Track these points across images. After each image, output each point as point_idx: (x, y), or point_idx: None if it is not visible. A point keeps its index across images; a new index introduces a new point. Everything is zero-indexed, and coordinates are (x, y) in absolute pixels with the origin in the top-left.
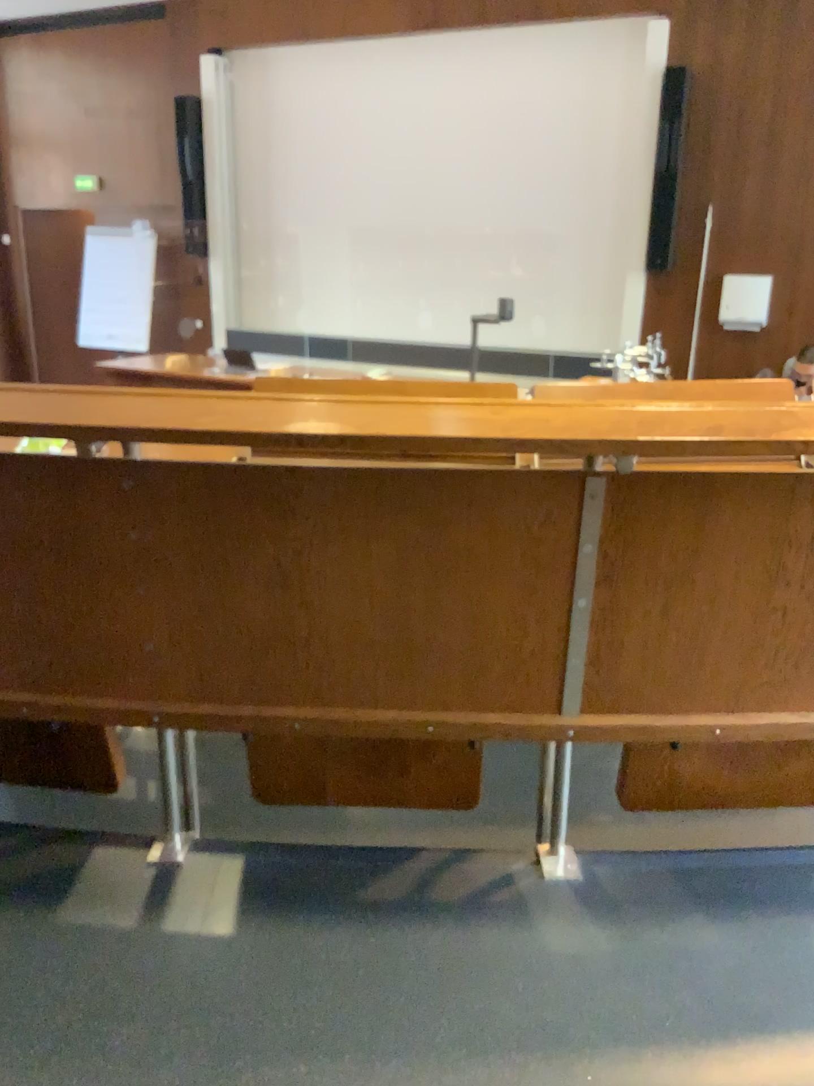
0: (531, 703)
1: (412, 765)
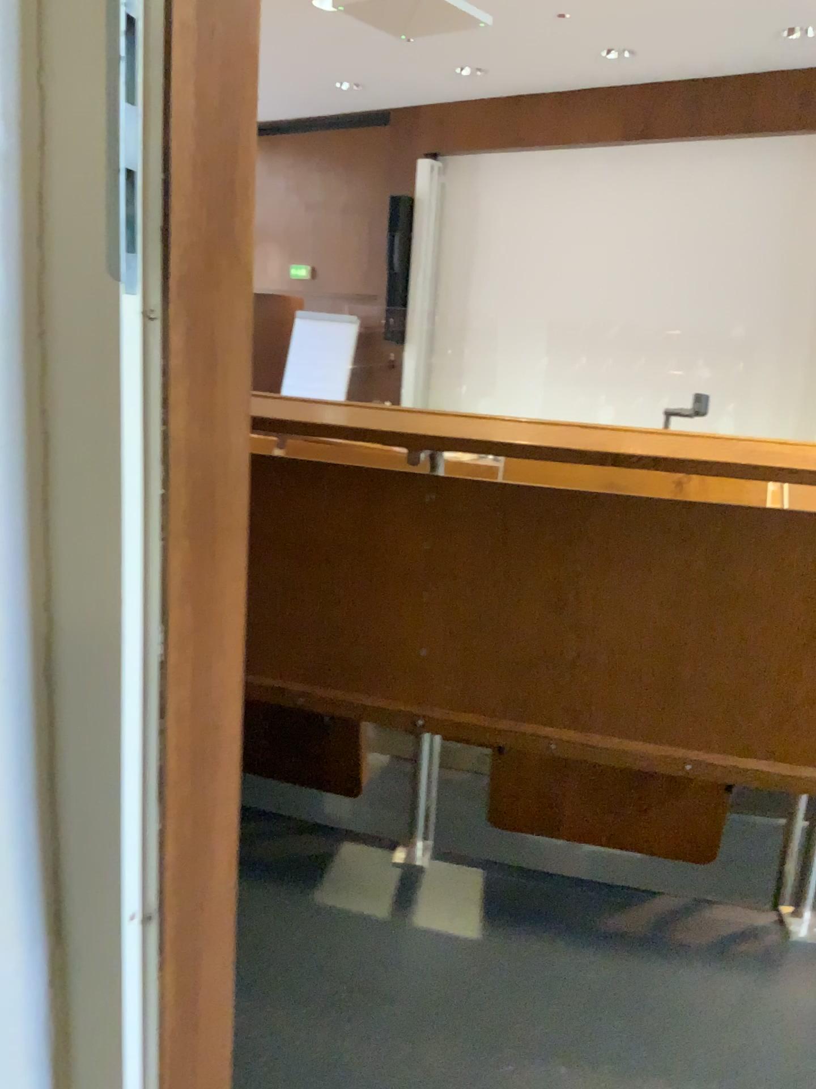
0: (792, 752)
1: (650, 809)
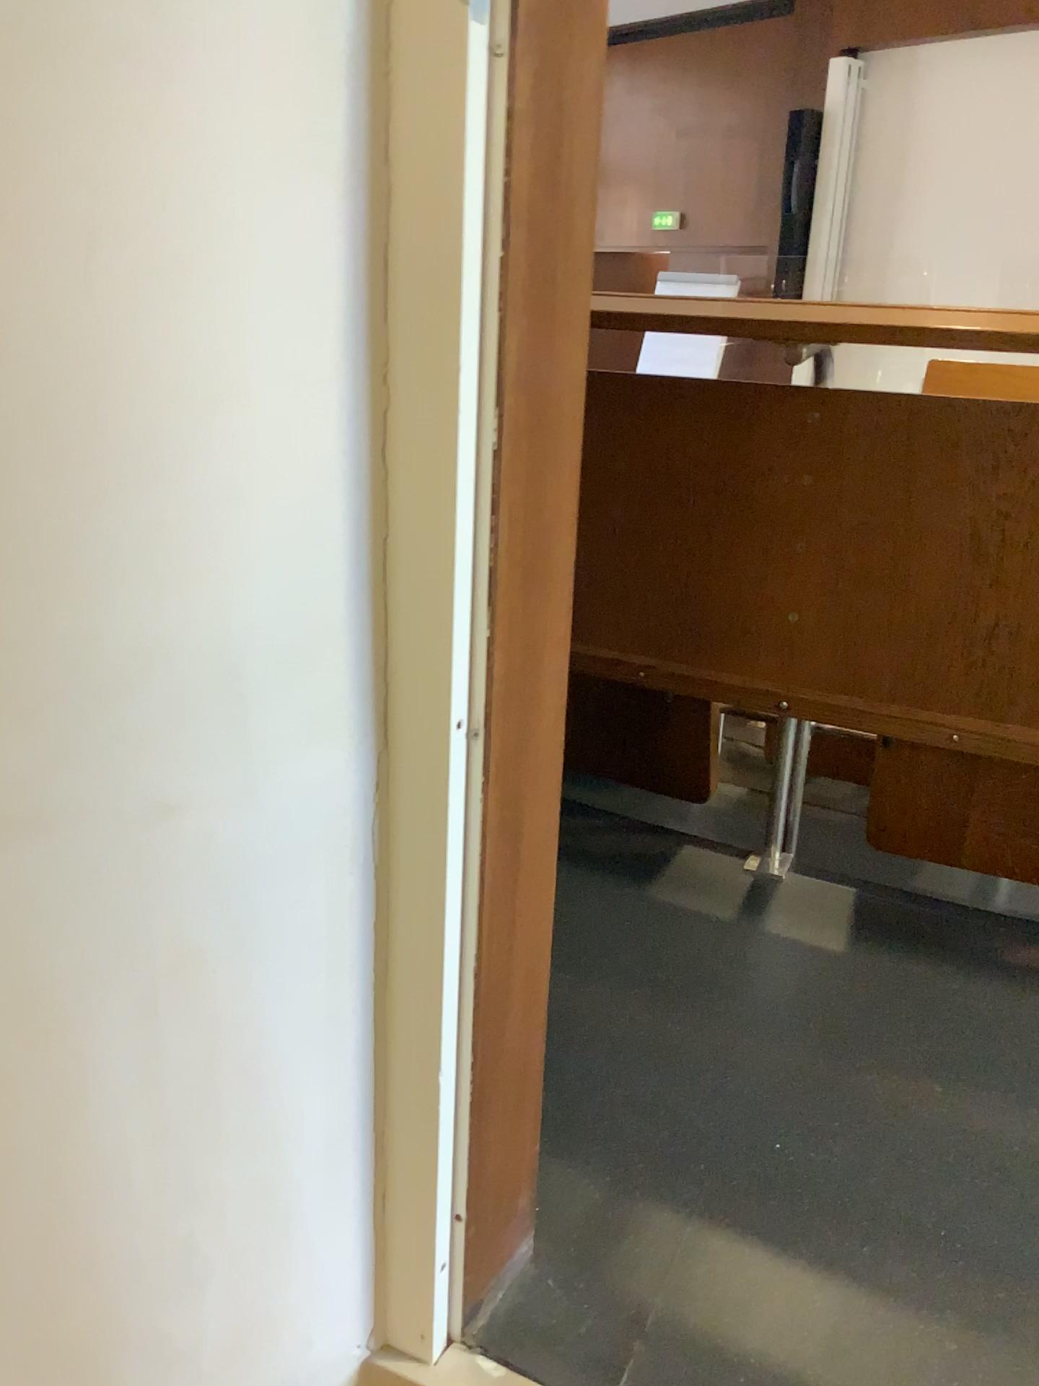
0: None
1: None
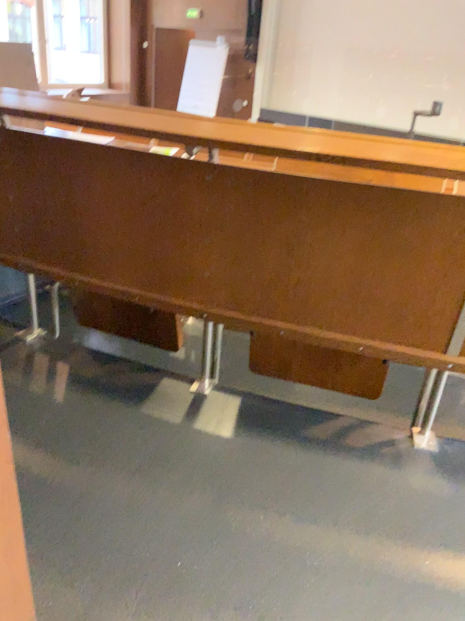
0: (426, 343)
1: (344, 368)
